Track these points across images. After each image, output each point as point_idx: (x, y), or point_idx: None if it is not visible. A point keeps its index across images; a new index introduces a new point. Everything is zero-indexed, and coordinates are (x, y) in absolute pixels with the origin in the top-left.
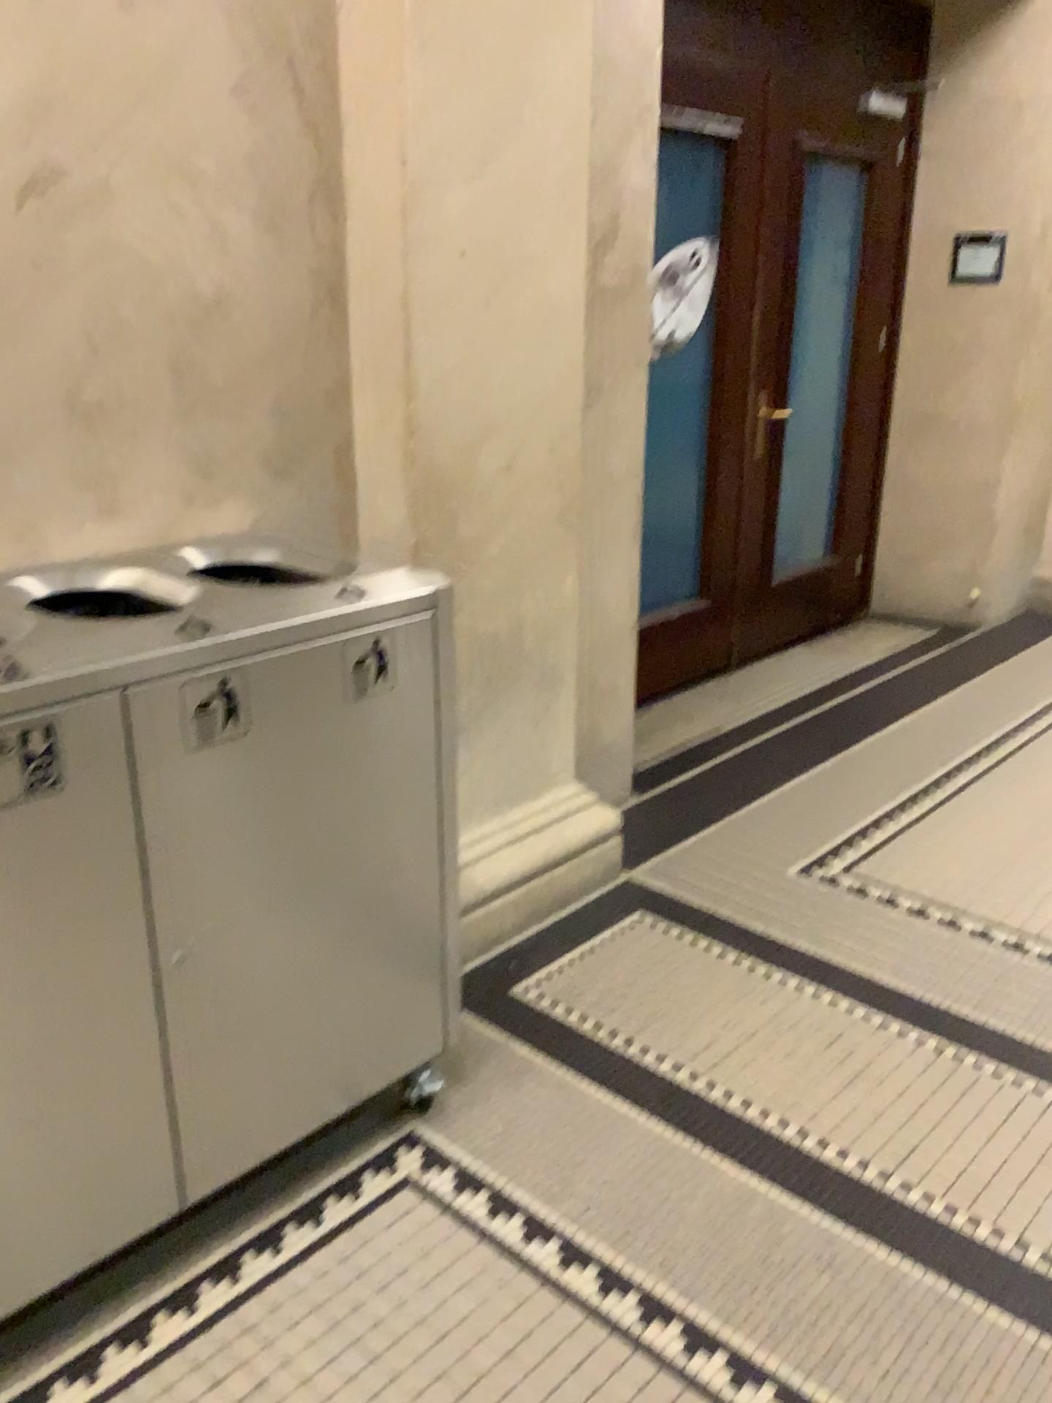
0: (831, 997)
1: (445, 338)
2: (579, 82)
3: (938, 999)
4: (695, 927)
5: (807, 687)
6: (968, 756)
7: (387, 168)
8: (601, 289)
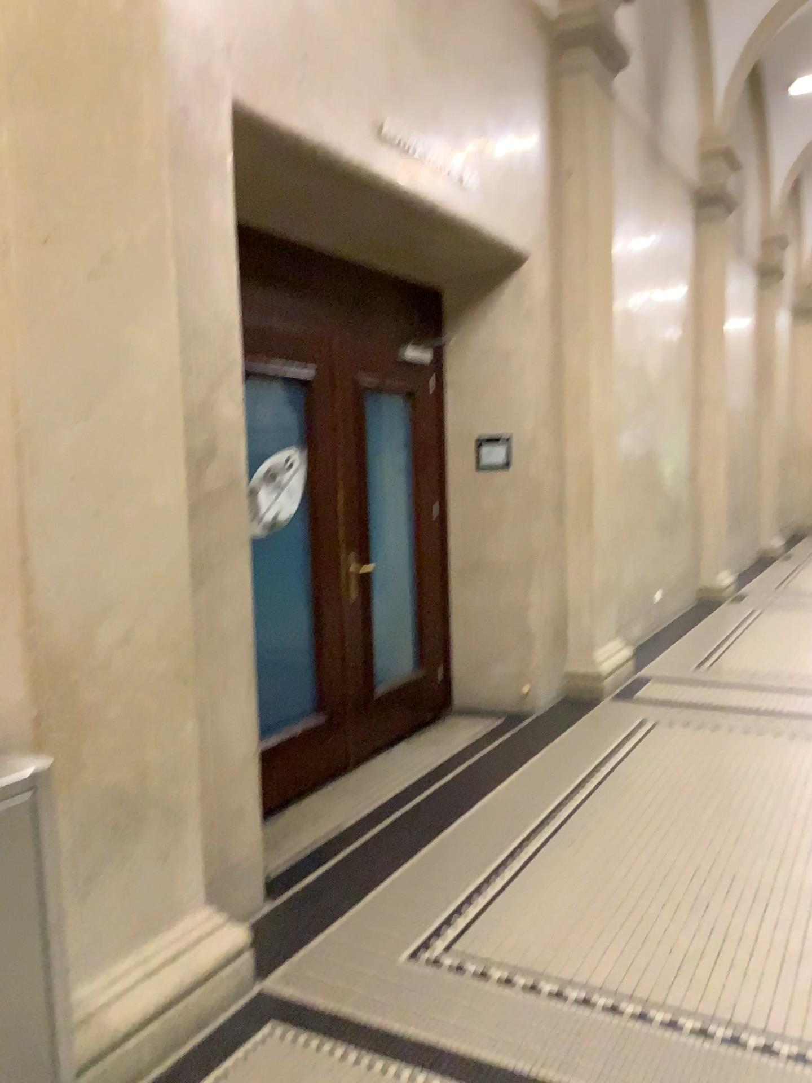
0: (440, 1082)
1: (64, 545)
2: (172, 349)
3: (529, 1067)
4: (321, 1029)
5: (408, 781)
6: (535, 828)
7: (8, 416)
8: (205, 494)
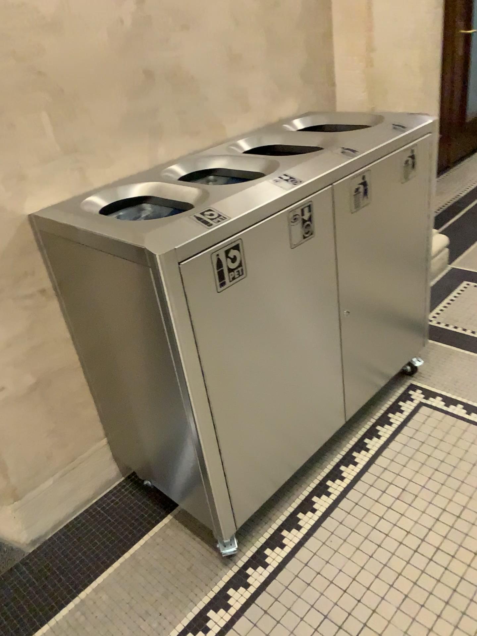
0: None
1: None
2: None
3: None
4: None
5: None
6: None
7: None
8: None
